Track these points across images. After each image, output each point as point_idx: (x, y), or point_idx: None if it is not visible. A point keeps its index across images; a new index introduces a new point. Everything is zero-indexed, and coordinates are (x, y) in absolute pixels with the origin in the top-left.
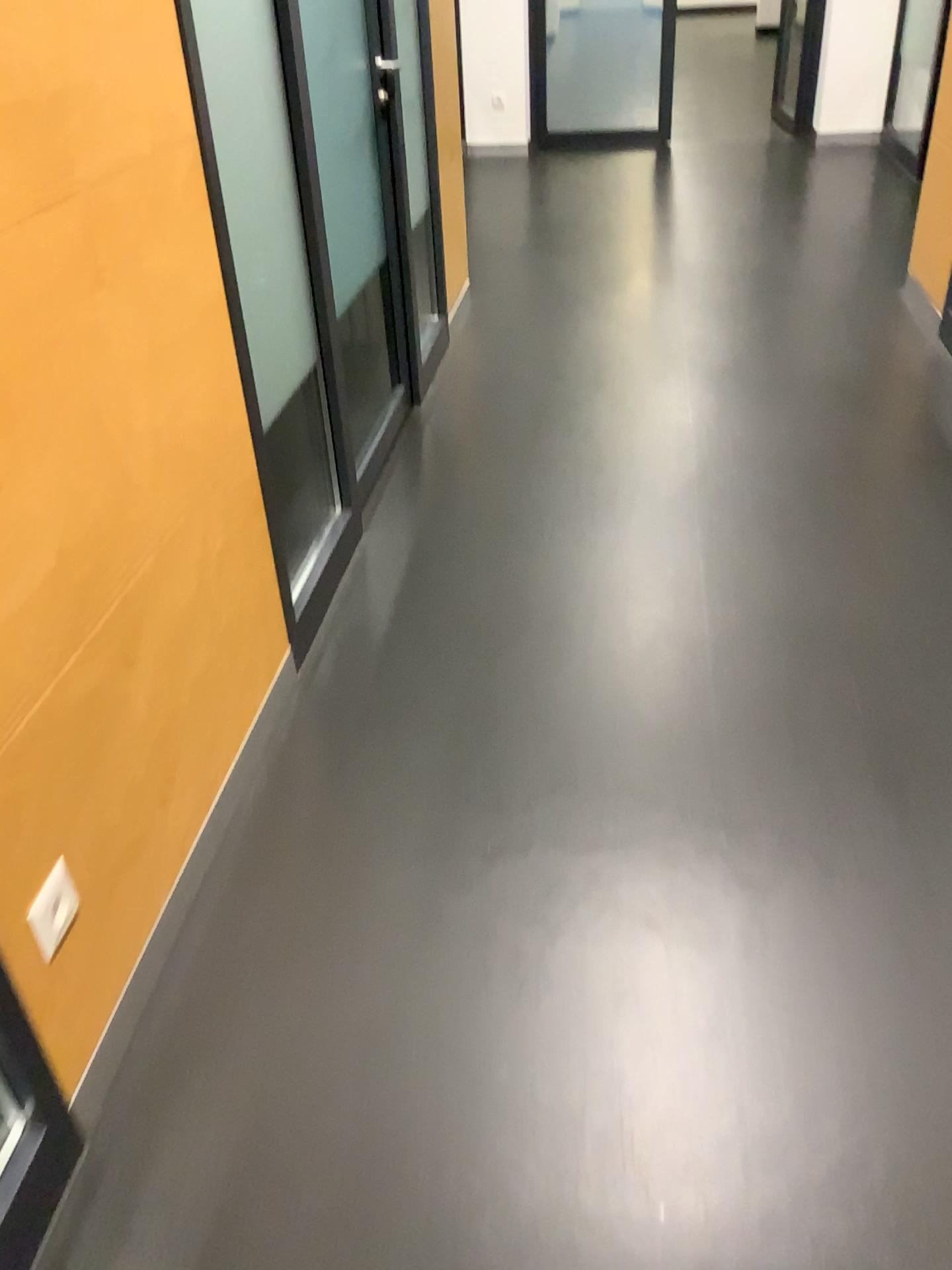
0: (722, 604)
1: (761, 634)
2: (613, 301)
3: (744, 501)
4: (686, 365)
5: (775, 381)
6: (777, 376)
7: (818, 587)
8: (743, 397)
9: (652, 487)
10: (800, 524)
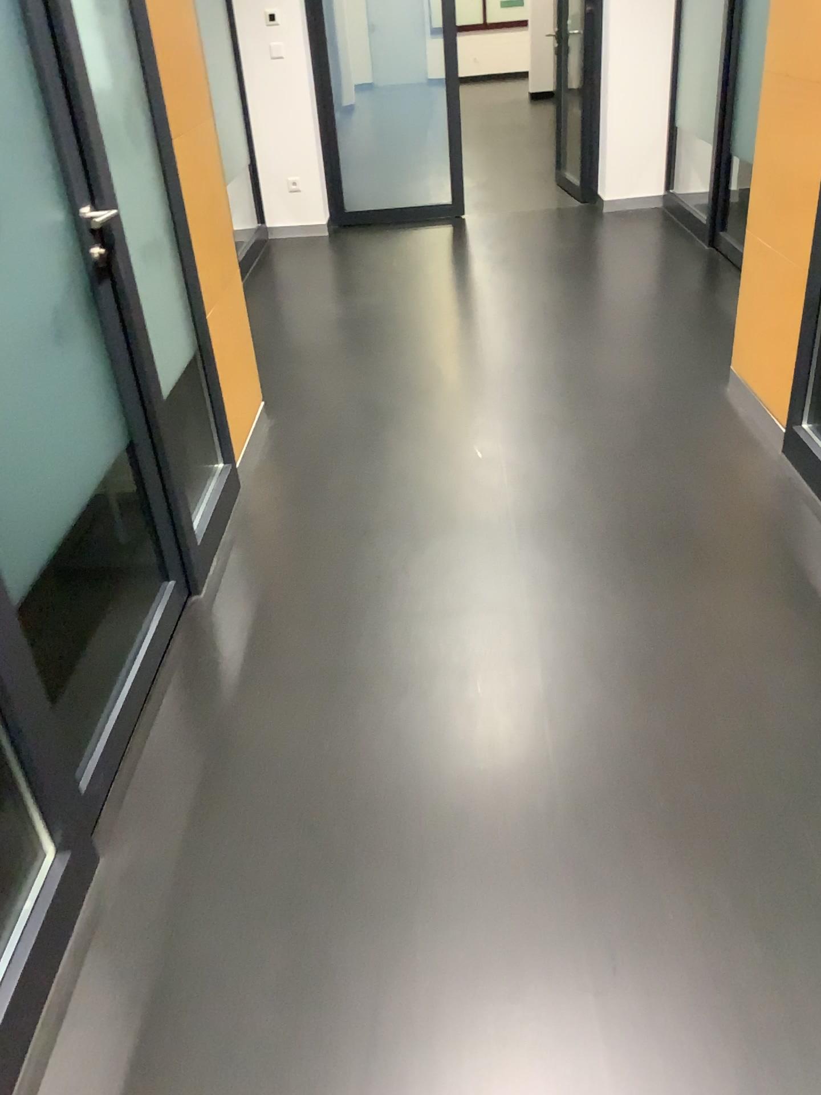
0: (623, 1000)
1: (692, 1077)
2: (423, 419)
3: (617, 755)
4: (513, 510)
5: (619, 527)
6: (620, 518)
7: (752, 942)
8: (586, 558)
9: (494, 736)
10: (698, 794)
